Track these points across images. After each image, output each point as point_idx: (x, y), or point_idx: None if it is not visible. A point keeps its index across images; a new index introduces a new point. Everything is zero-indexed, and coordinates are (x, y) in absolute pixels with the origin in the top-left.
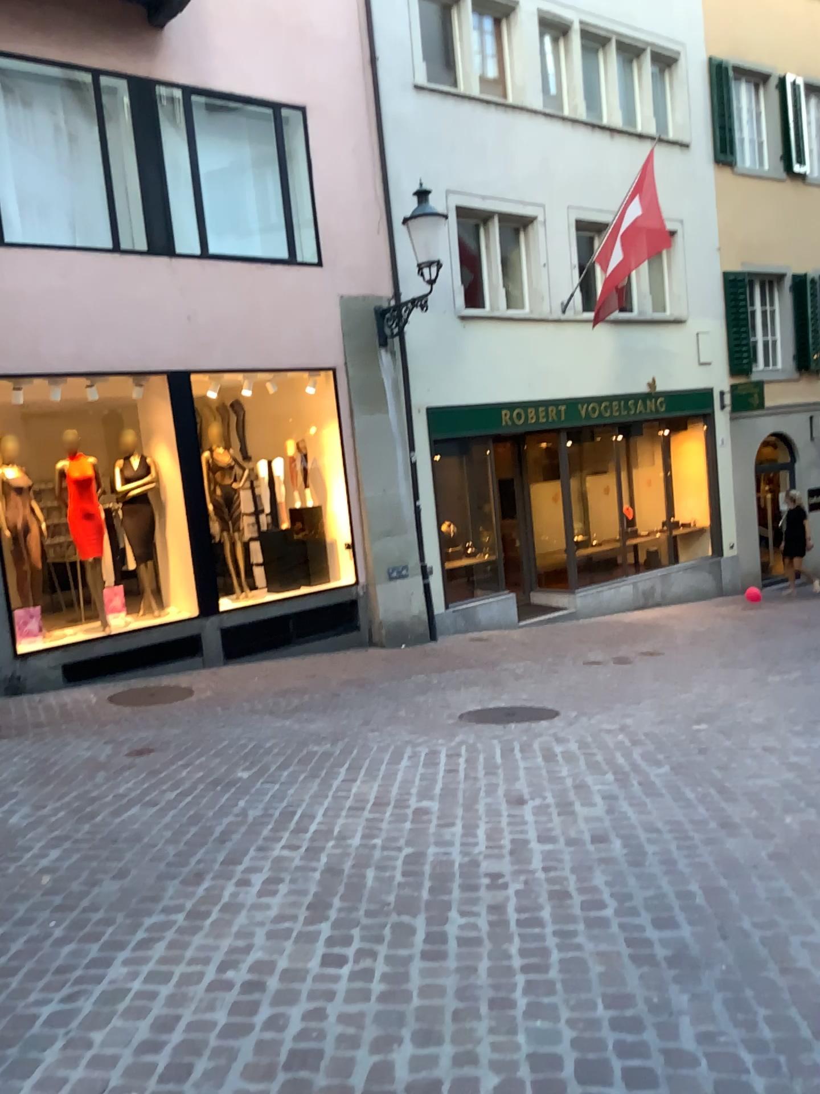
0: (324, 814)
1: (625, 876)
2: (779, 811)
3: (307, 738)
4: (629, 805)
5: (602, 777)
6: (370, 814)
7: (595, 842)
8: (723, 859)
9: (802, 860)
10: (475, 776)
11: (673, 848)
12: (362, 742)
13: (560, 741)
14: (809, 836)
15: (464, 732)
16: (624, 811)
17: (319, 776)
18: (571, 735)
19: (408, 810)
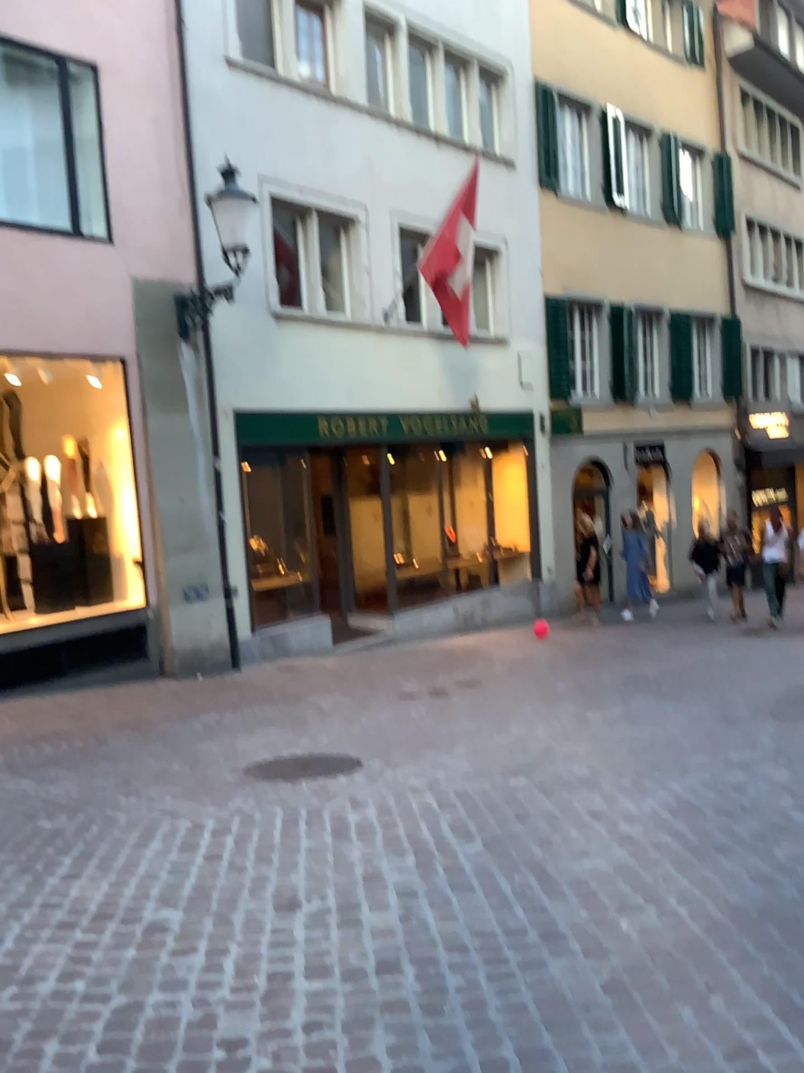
0: (15, 938)
1: (415, 1039)
2: (613, 911)
3: (34, 810)
4: (429, 908)
5: (398, 862)
6: (82, 935)
7: (380, 972)
8: (546, 996)
9: (645, 997)
10: (238, 864)
11: (481, 982)
12: (105, 815)
13: (353, 809)
14: (650, 951)
15: (238, 797)
16: (422, 917)
17: (31, 871)
18: (367, 800)
19: (137, 925)
